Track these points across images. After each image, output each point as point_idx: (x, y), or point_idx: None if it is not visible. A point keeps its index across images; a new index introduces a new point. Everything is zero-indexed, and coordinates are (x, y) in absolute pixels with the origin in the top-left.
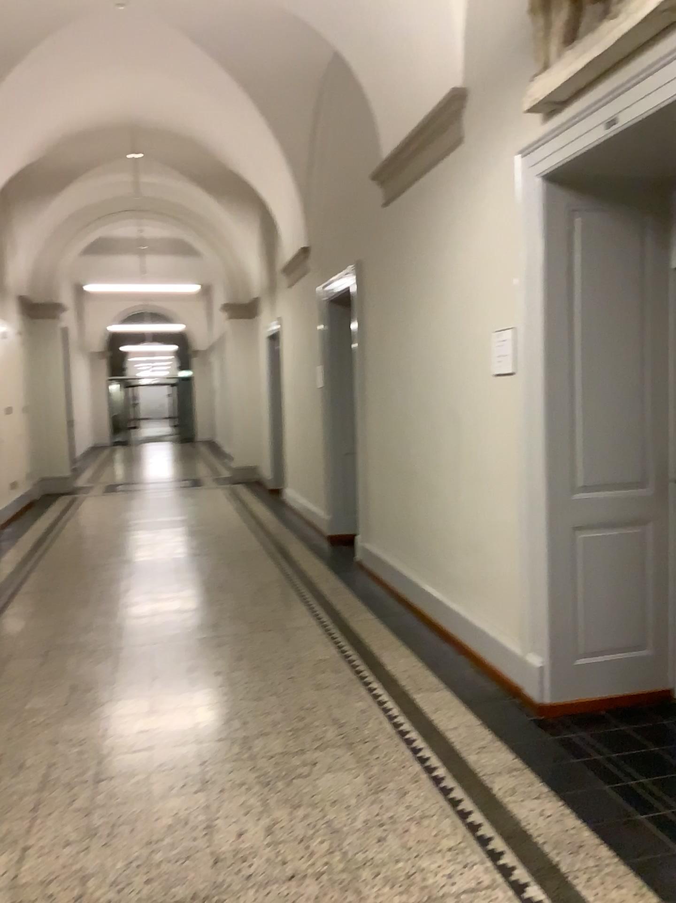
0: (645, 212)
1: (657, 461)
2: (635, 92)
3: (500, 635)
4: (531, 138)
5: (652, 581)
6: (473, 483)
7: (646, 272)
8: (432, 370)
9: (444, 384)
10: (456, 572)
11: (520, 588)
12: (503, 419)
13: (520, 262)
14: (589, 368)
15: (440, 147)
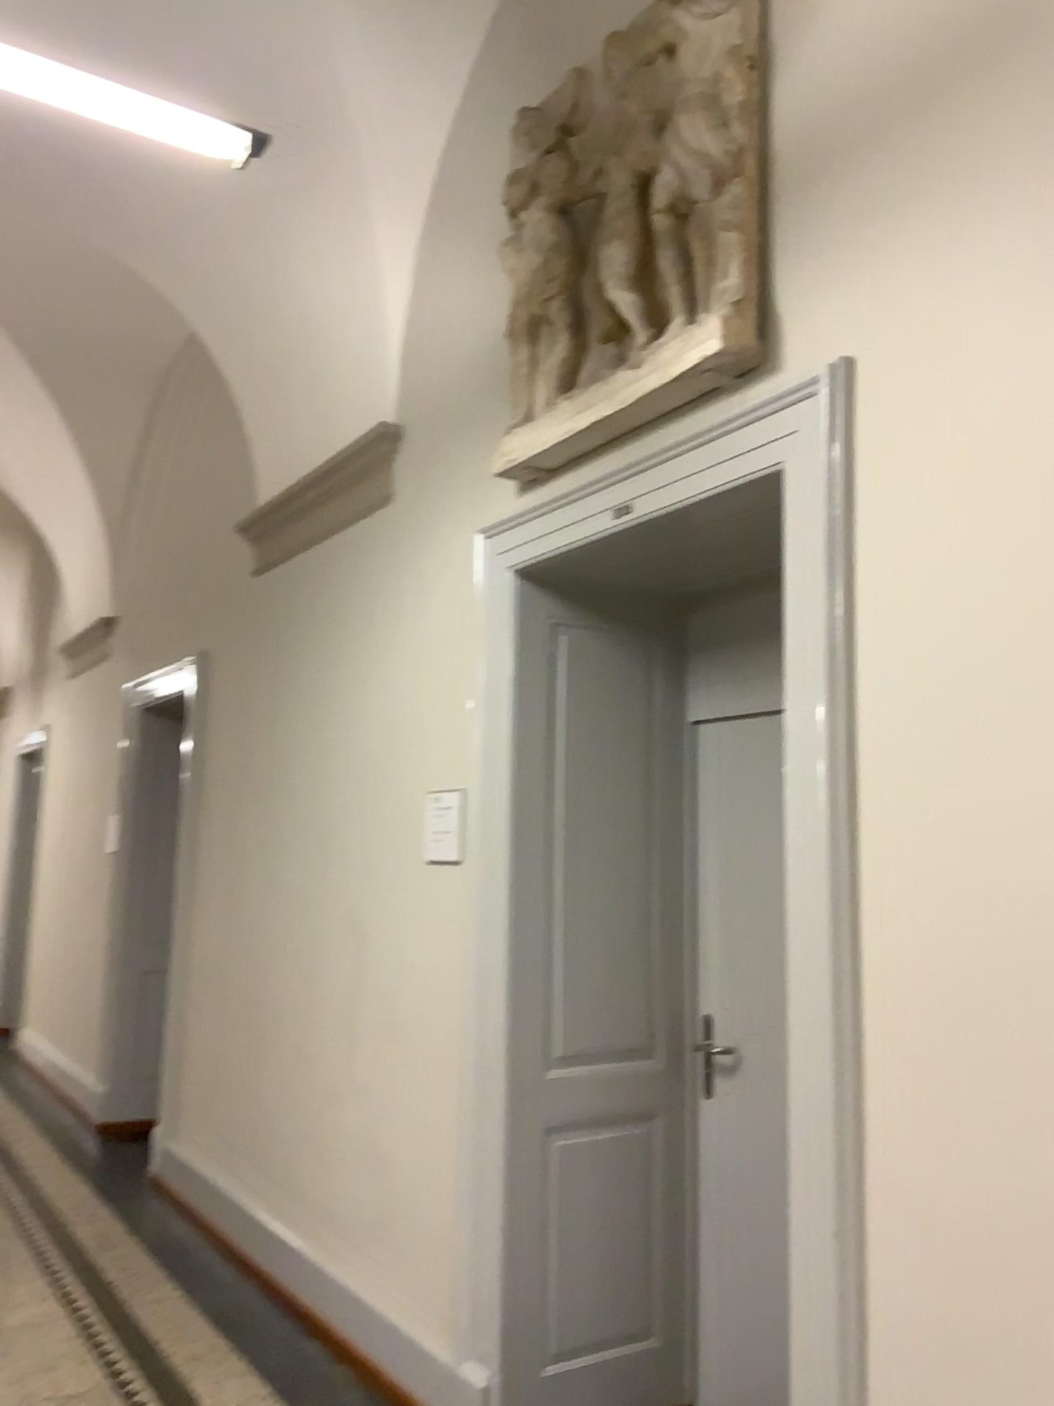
0: (657, 638)
1: (671, 1016)
2: (662, 474)
3: (413, 1325)
4: (504, 511)
5: (663, 1217)
6: (378, 1045)
7: (657, 725)
8: (319, 847)
9: (337, 872)
10: (339, 1205)
11: (453, 1238)
12: (437, 939)
13: (477, 692)
14: (576, 865)
15: (357, 501)
